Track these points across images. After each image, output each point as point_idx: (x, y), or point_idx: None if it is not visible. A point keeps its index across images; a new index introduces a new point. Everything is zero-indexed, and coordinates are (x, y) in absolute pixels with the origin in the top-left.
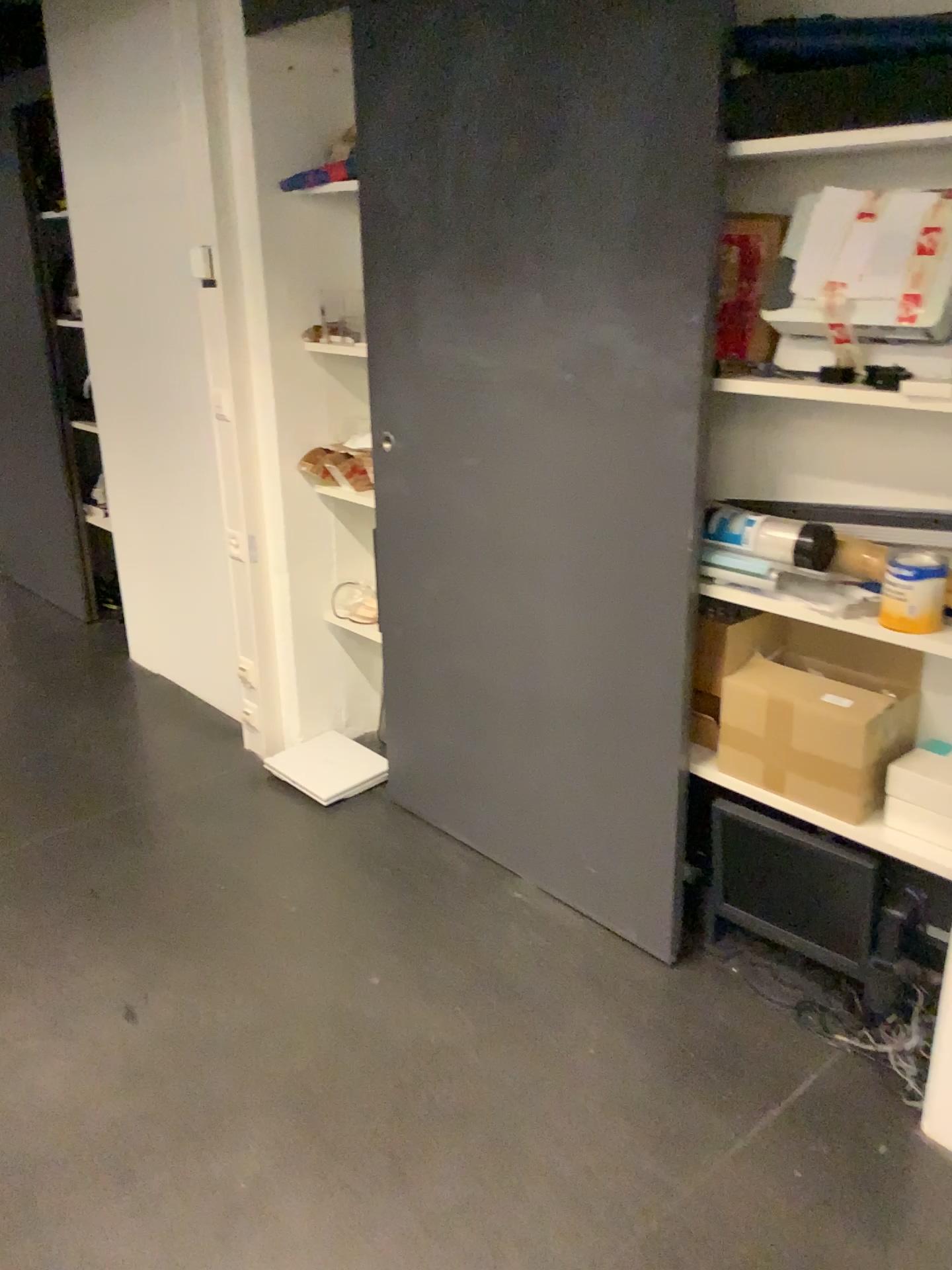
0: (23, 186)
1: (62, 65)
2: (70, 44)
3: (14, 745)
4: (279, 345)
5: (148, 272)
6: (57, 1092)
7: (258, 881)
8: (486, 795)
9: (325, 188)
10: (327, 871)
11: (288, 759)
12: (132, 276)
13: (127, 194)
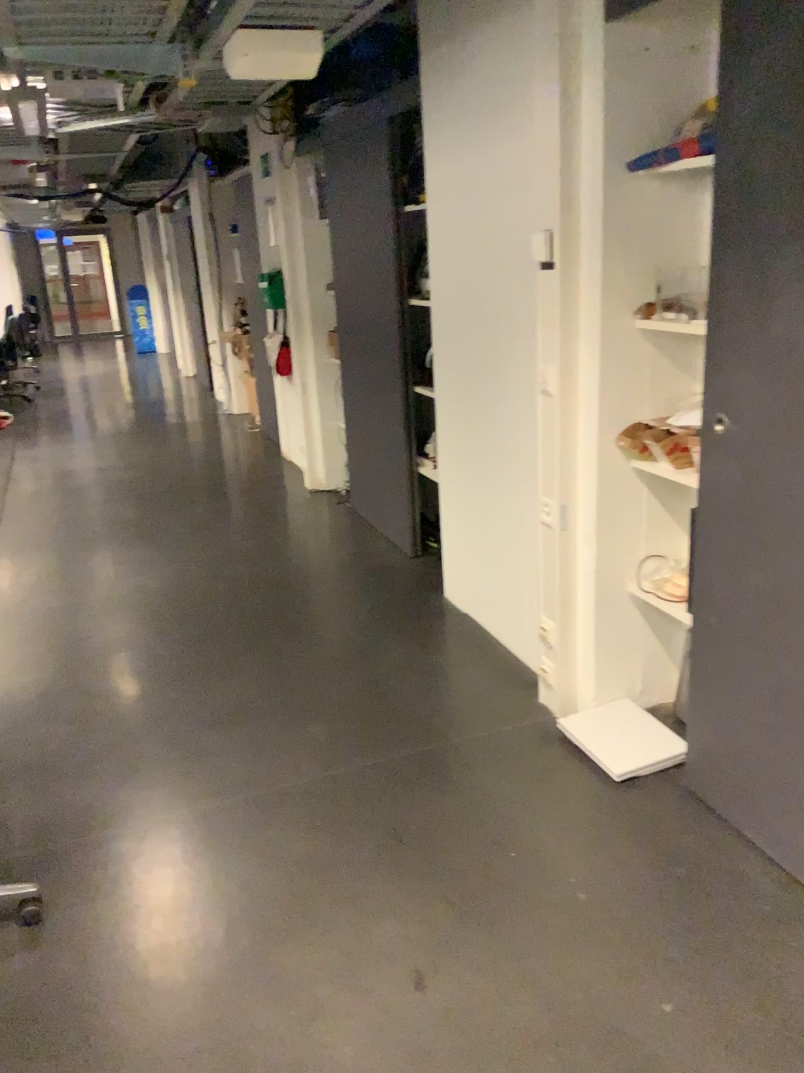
0: (391, 183)
1: (431, 74)
2: (439, 54)
3: (342, 669)
4: (610, 323)
5: (490, 255)
6: (343, 1059)
7: (547, 855)
8: (801, 814)
9: (672, 166)
10: (618, 858)
11: (583, 722)
12: (475, 259)
13: (477, 185)
